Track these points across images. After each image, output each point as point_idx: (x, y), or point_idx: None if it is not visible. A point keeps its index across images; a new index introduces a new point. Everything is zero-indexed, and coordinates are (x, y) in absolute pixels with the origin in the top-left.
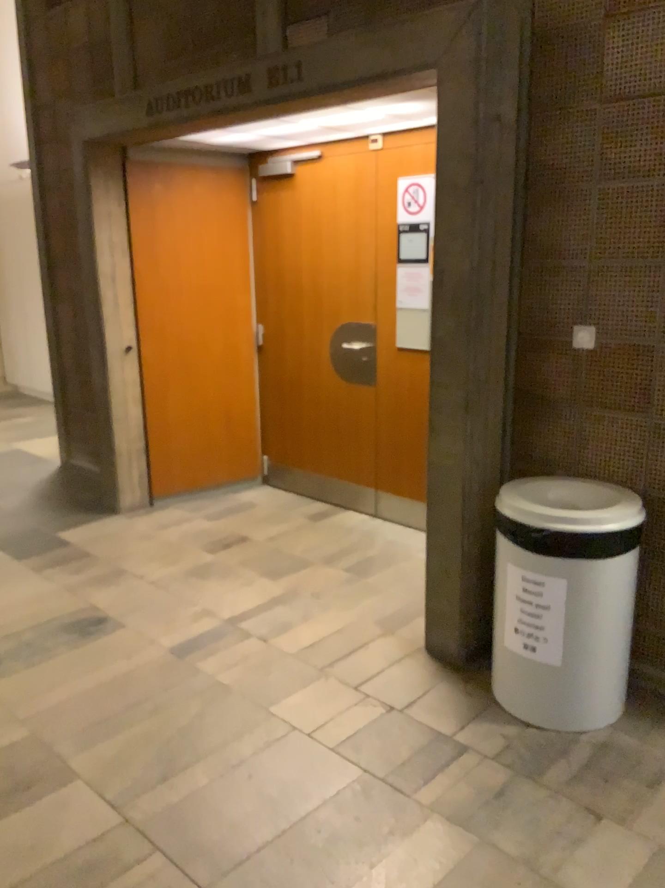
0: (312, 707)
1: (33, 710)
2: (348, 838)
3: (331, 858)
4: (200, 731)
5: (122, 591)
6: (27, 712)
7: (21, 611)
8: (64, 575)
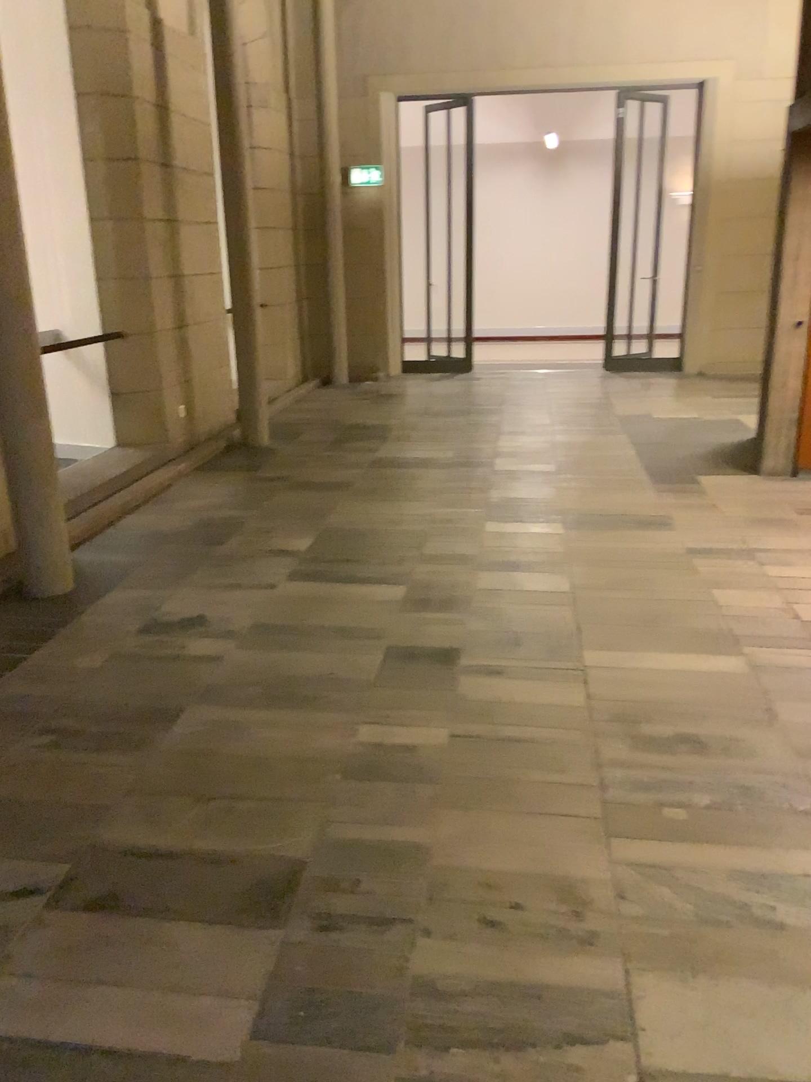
0: (741, 596)
1: (580, 543)
2: (676, 639)
3: (656, 640)
4: (656, 580)
5: (699, 513)
6: (576, 542)
7: (623, 504)
8: (671, 496)
